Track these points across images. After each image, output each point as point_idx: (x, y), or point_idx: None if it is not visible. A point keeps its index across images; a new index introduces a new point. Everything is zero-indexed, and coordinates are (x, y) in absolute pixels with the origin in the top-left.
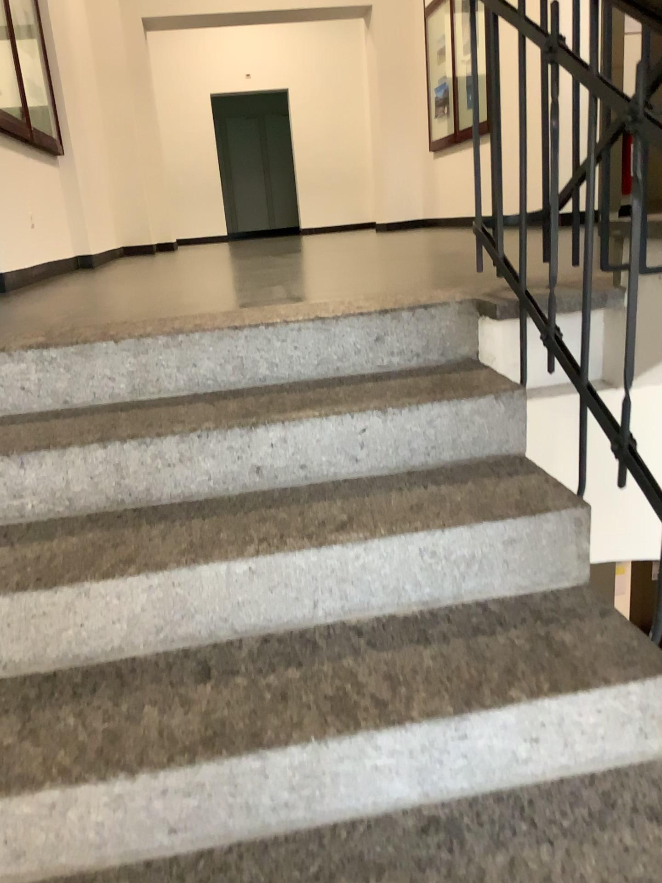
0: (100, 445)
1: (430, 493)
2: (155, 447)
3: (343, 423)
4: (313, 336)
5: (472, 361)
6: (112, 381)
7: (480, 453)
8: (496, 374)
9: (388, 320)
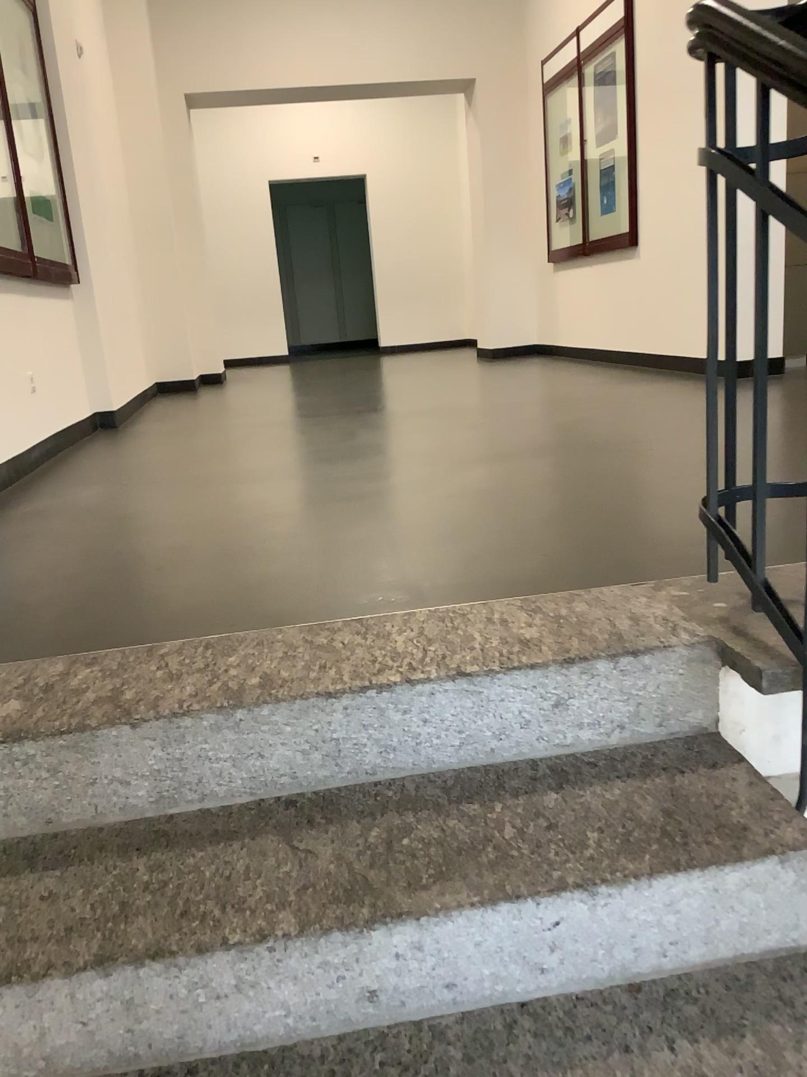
0: (99, 969)
1: (684, 1074)
2: (196, 970)
3: (520, 913)
4: (453, 706)
5: (707, 737)
6: (126, 784)
7: (747, 946)
8: (755, 776)
9: (574, 677)
